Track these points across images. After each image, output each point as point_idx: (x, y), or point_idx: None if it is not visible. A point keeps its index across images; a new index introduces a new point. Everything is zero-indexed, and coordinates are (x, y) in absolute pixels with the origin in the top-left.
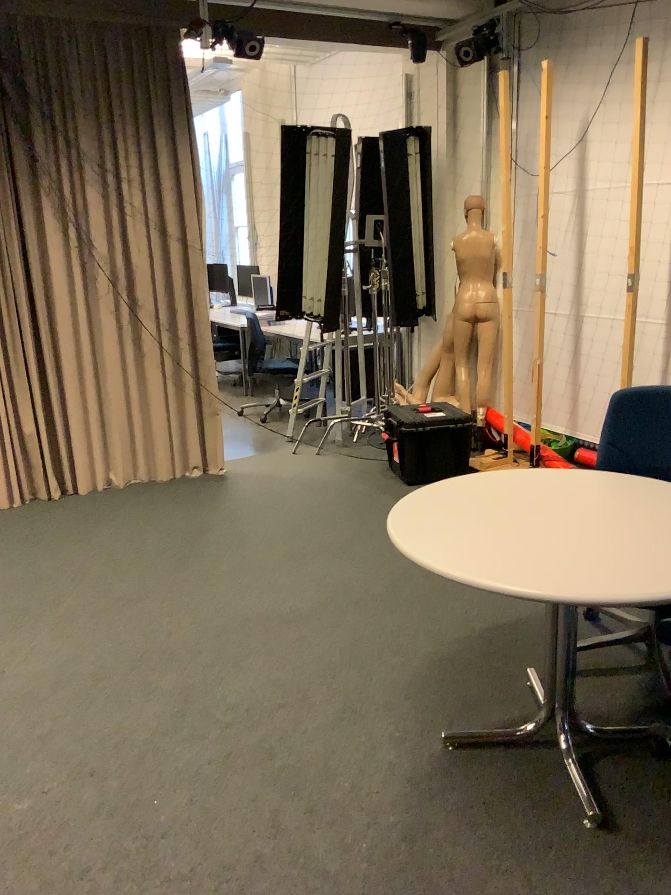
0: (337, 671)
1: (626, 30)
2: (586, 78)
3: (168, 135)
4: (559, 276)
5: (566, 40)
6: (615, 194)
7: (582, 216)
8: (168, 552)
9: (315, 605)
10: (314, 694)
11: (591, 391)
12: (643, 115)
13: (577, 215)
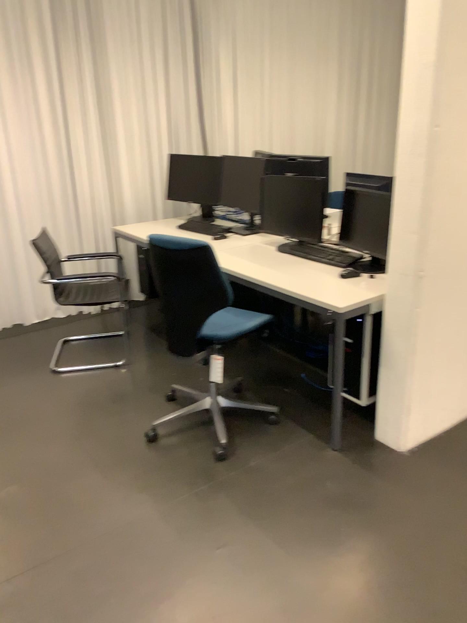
0: None
1: None
2: None
3: None
4: None
5: None
6: None
7: None
8: None
9: None
10: None
11: None
12: None
13: None
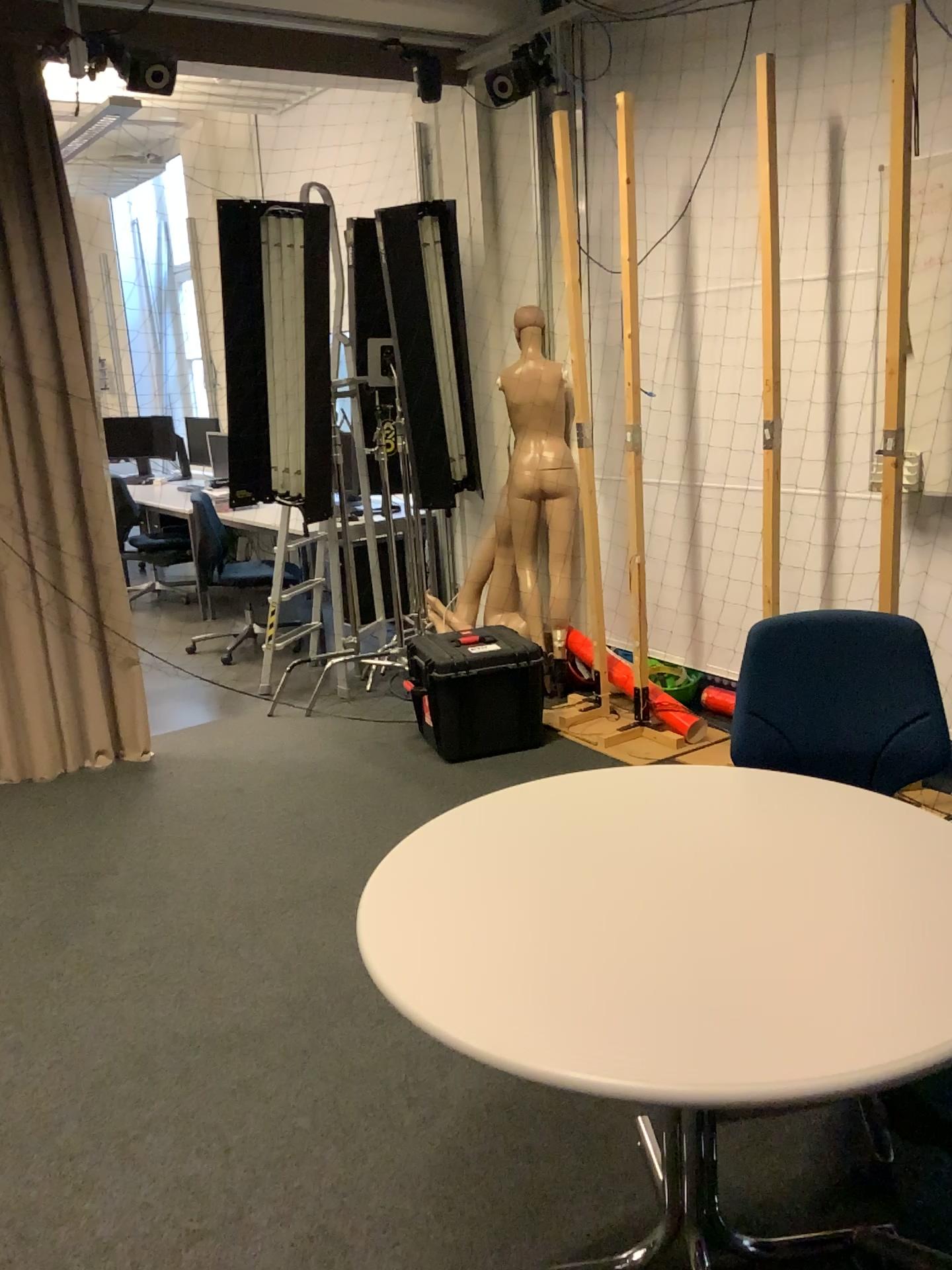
0: (305, 1147)
1: (740, 47)
2: (684, 122)
3: (26, 218)
4: (662, 425)
5: (652, 65)
6: (739, 297)
7: (692, 334)
8: (35, 918)
9: (278, 1007)
10: (259, 1206)
11: (720, 600)
12: (774, 175)
13: (684, 331)
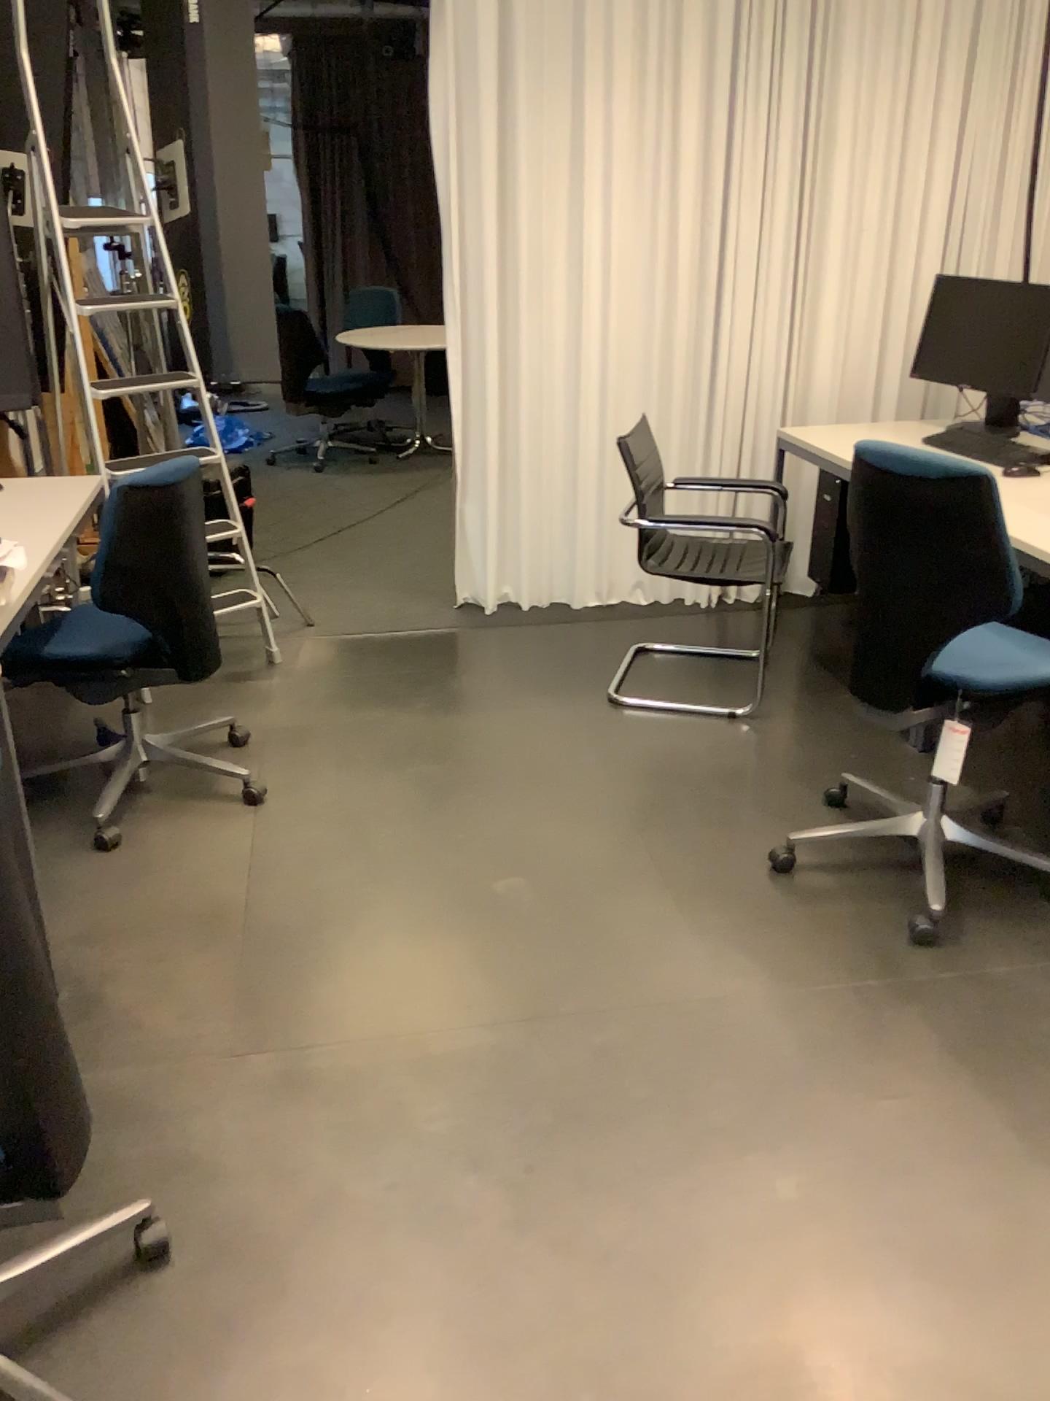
0: None
1: None
2: None
3: None
4: None
5: None
6: None
7: None
8: None
9: None
10: None
11: None
12: None
13: None
